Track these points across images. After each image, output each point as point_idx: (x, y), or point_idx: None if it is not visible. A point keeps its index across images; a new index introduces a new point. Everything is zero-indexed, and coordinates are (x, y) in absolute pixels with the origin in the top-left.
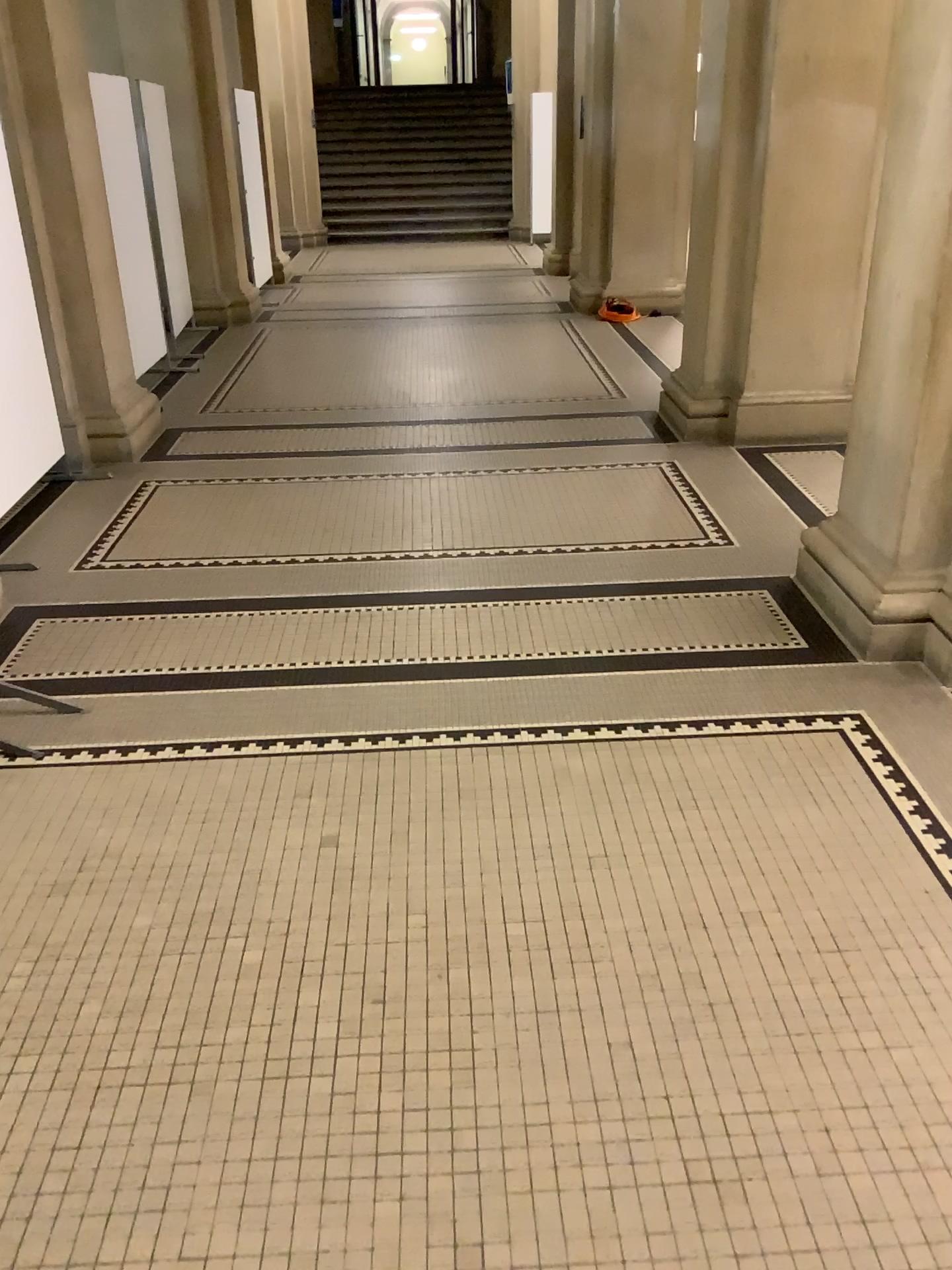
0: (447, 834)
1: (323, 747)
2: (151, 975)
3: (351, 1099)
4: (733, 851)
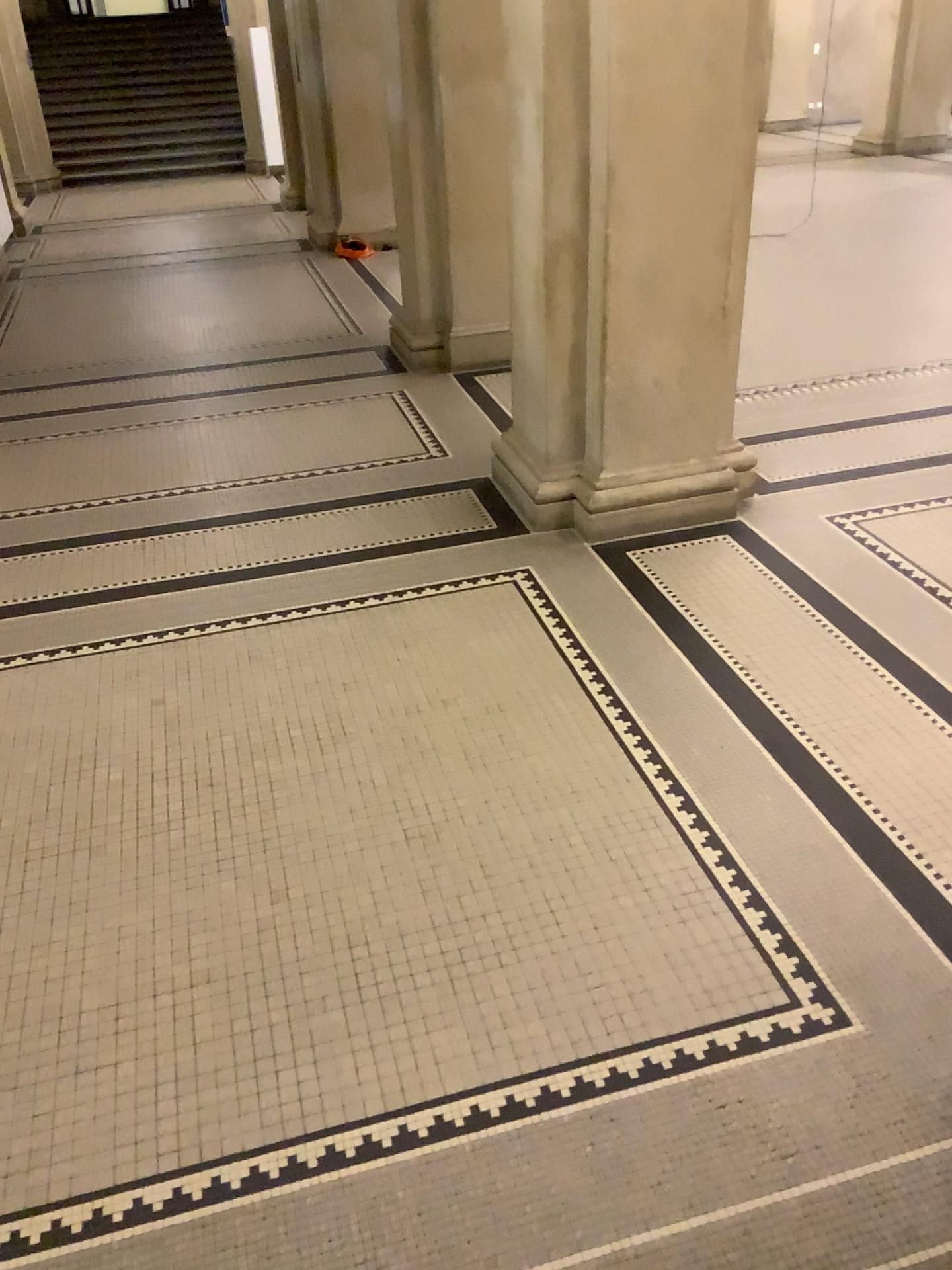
0: (243, 685)
1: (142, 642)
2: (46, 799)
3: (197, 840)
4: (439, 667)
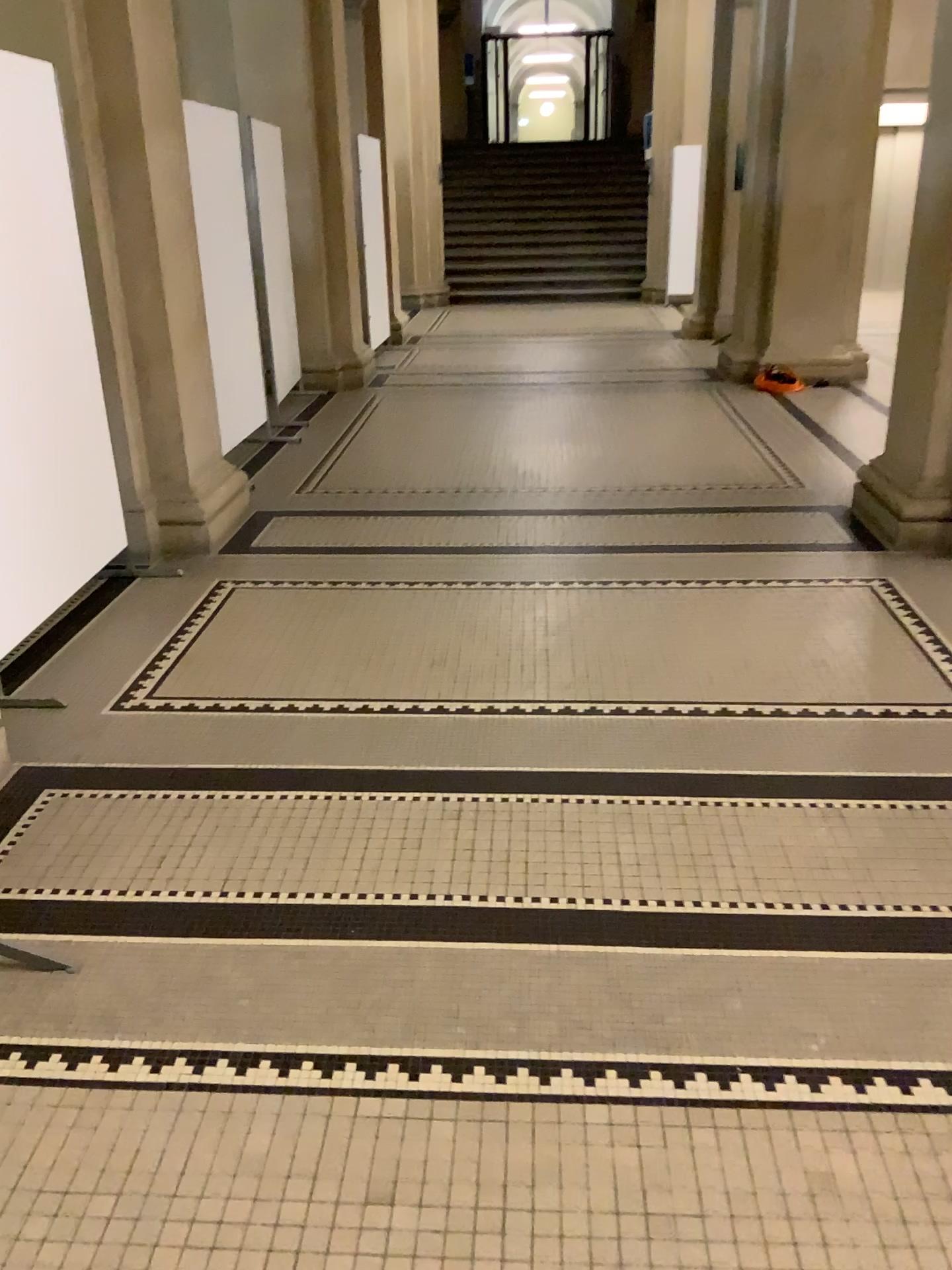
0: None
1: (420, 1076)
2: None
3: None
4: None
